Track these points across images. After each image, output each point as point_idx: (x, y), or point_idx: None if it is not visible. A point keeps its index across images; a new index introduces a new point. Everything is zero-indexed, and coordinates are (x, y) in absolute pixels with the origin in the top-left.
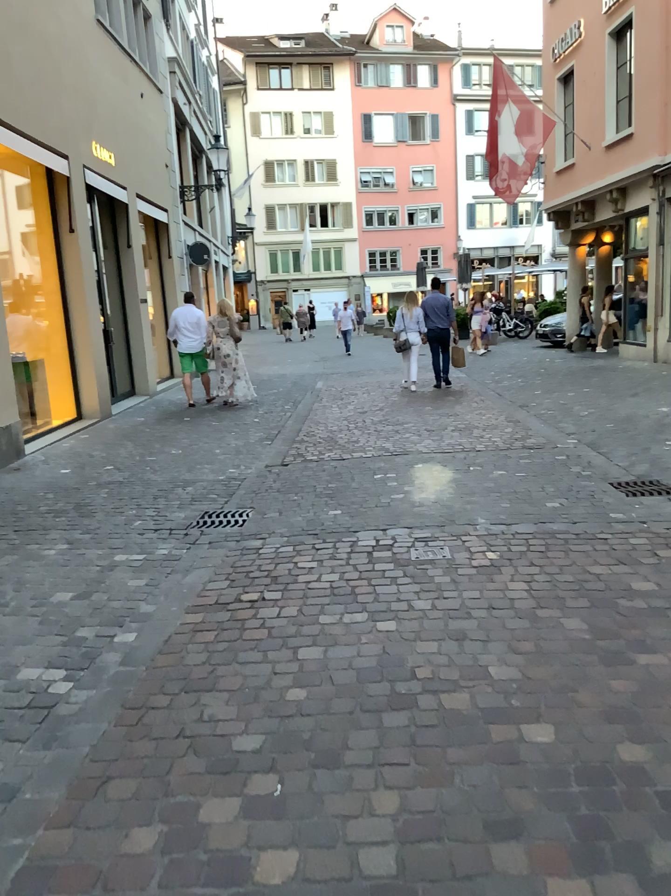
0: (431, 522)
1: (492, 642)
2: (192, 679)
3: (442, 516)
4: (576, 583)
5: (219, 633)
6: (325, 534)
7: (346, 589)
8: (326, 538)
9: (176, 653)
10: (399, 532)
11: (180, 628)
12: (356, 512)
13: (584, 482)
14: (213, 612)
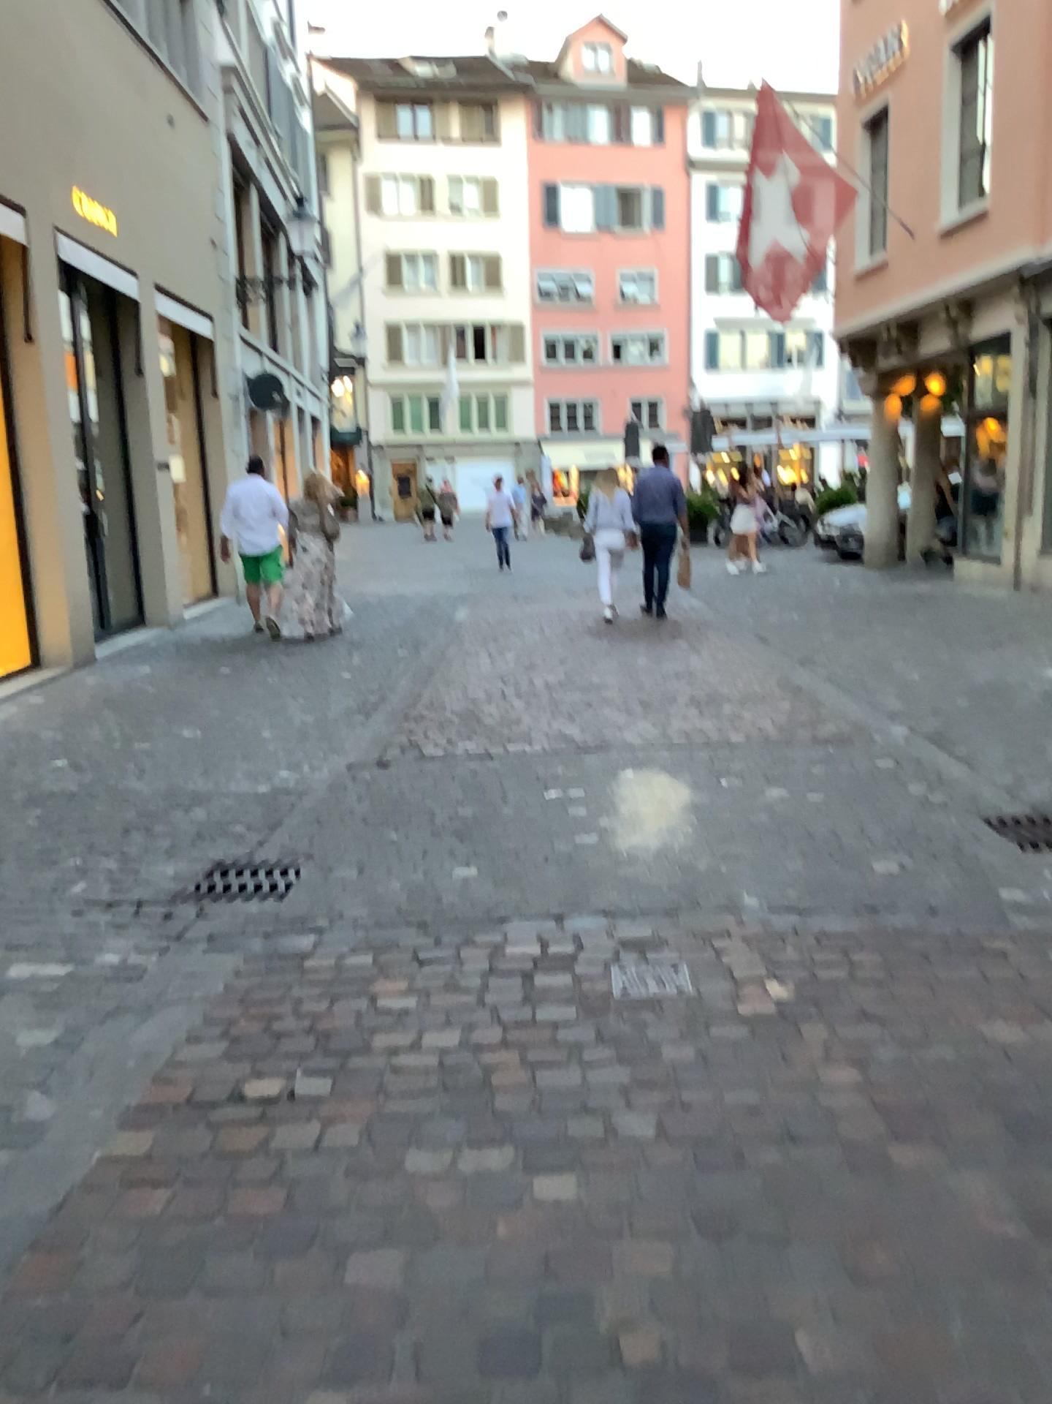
0: (651, 904)
1: (796, 1247)
2: (85, 1339)
3: (673, 889)
4: (964, 1074)
5: (176, 1194)
6: (441, 927)
7: (471, 1074)
8: (442, 937)
9: (67, 1252)
10: (587, 927)
11: (94, 1175)
12: (504, 877)
13: (940, 821)
14: (176, 1130)
